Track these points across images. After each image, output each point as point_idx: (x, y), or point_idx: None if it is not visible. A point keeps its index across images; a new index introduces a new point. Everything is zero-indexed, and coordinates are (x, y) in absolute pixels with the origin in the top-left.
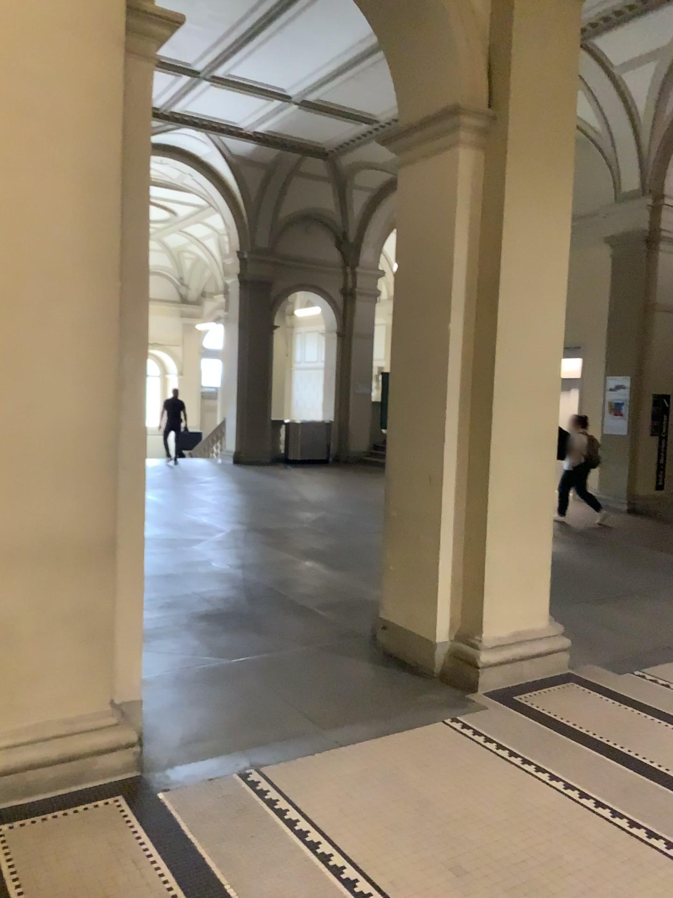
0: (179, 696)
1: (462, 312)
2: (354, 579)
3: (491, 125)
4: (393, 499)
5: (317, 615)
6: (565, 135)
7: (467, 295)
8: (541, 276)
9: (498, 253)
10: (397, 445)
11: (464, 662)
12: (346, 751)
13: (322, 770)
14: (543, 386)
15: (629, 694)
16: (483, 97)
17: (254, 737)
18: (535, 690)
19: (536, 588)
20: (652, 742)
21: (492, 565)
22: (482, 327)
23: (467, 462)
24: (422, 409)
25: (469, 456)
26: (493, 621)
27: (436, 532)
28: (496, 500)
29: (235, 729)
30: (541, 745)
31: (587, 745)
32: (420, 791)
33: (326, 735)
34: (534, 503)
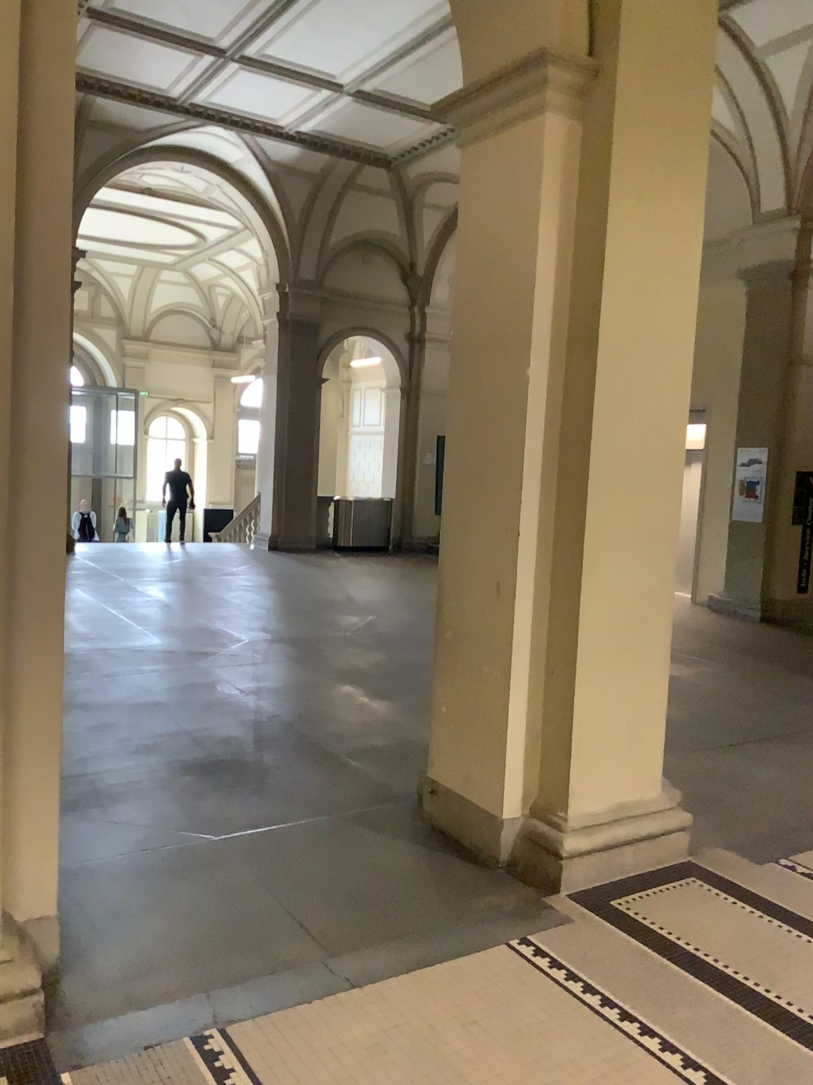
0: (129, 894)
1: (545, 351)
2: (401, 712)
3: (591, 83)
4: (446, 612)
5: (345, 765)
6: (696, 101)
7: (552, 327)
8: (657, 302)
9: (598, 266)
10: (454, 538)
11: (540, 844)
12: (357, 992)
13: (317, 1027)
14: (659, 457)
15: (772, 896)
16: (580, 42)
17: (226, 966)
18: (639, 888)
19: (643, 740)
20: (807, 979)
21: (581, 709)
22: (573, 372)
23: (549, 563)
24: (488, 487)
25: (551, 555)
26: (581, 787)
27: (504, 660)
28: (589, 617)
29: (201, 951)
30: (645, 983)
31: (713, 984)
32: (463, 1067)
33: (332, 962)
34: (643, 623)
